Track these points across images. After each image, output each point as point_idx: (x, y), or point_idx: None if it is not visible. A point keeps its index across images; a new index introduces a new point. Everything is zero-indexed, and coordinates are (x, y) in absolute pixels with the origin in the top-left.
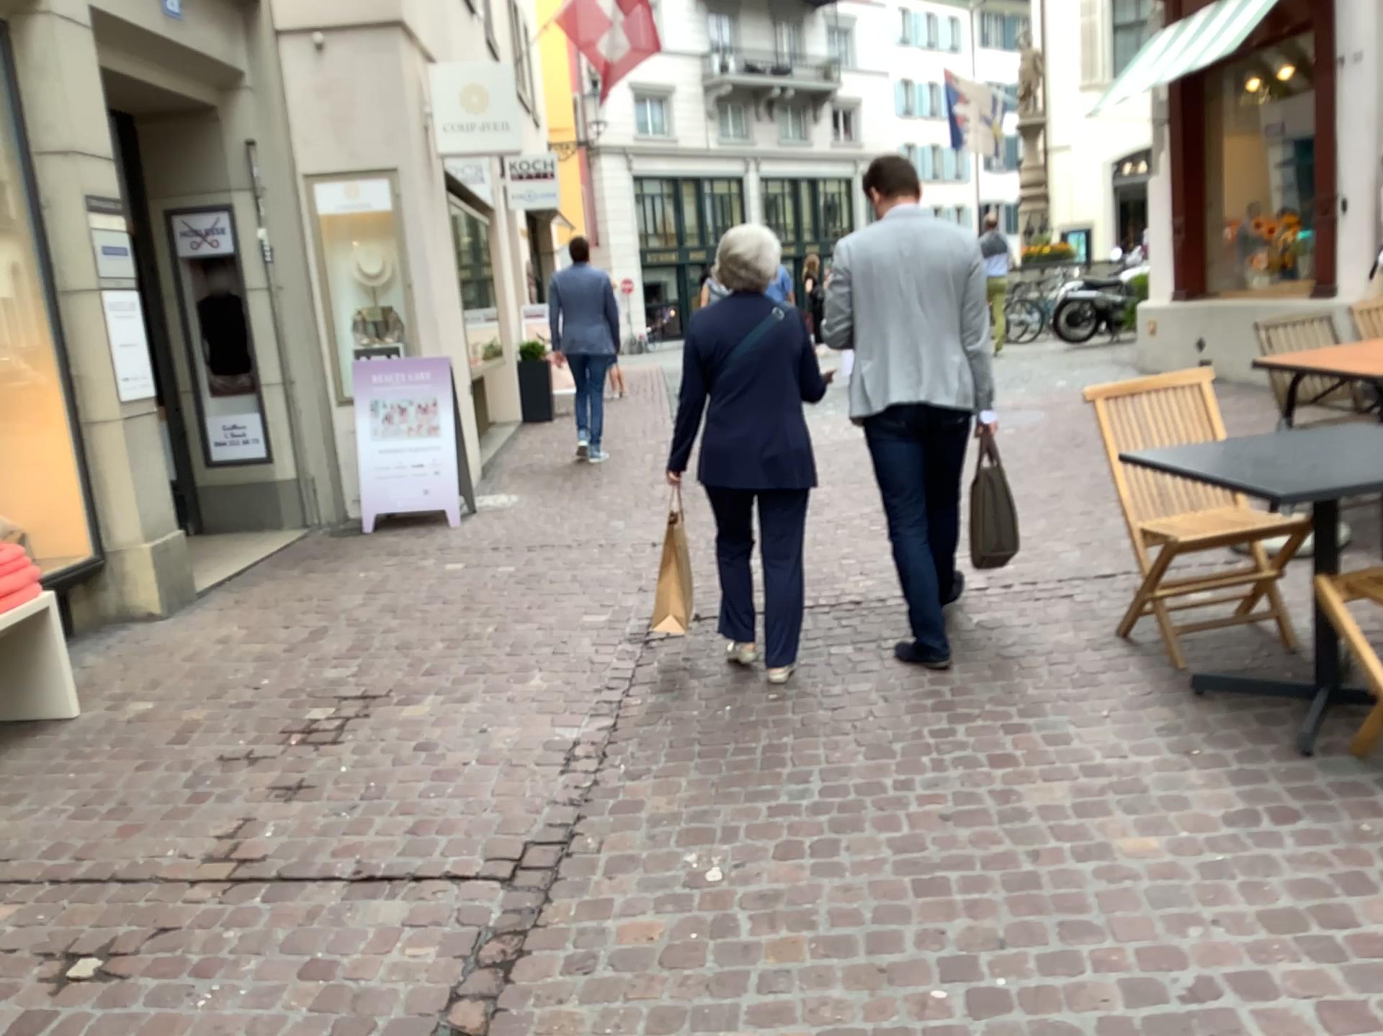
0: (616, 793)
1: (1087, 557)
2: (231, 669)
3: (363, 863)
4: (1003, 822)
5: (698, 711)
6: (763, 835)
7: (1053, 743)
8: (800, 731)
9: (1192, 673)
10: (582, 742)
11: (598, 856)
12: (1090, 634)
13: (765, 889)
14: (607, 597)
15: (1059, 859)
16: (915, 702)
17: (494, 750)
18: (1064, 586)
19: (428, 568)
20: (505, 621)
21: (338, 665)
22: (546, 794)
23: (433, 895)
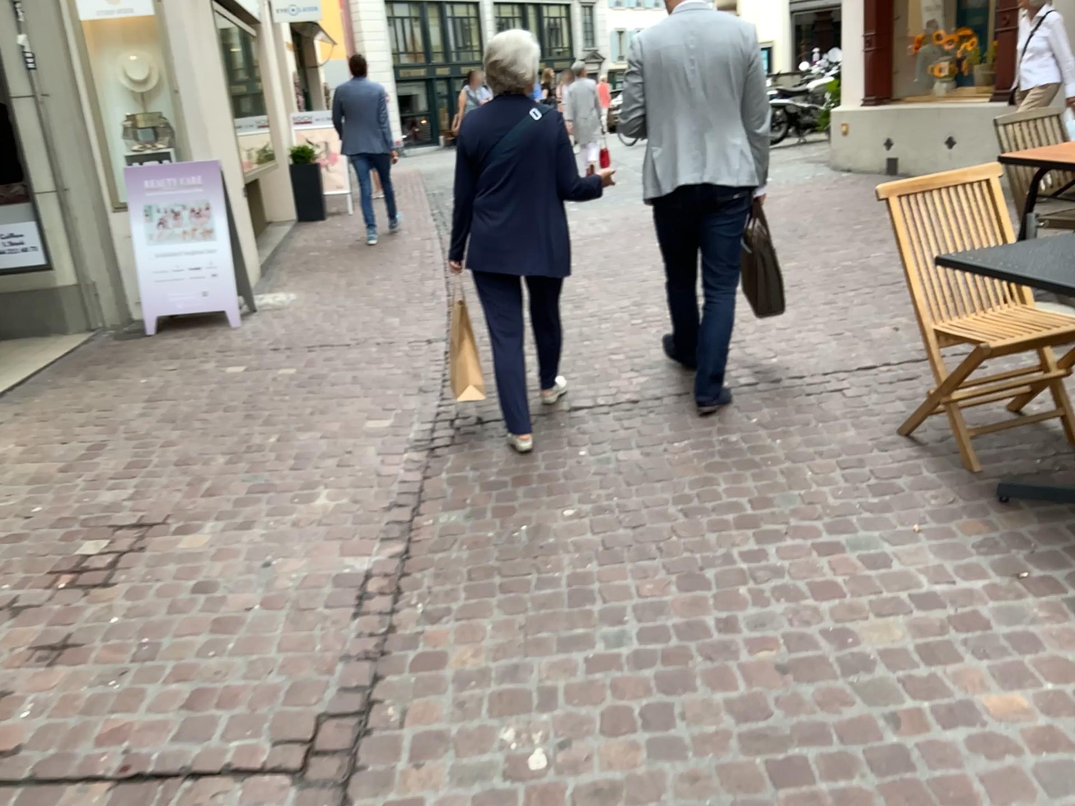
0: (416, 644)
1: (842, 347)
2: (2, 495)
3: (130, 757)
4: (848, 676)
5: (492, 530)
6: (585, 699)
7: (871, 567)
8: (602, 556)
9: (984, 475)
10: (373, 575)
11: (401, 734)
12: (869, 432)
13: (598, 782)
14: (387, 398)
15: (926, 730)
16: (715, 517)
17: (280, 589)
18: (829, 378)
19: (212, 371)
20: (288, 429)
21: (116, 486)
22: (338, 648)
23: (212, 803)
